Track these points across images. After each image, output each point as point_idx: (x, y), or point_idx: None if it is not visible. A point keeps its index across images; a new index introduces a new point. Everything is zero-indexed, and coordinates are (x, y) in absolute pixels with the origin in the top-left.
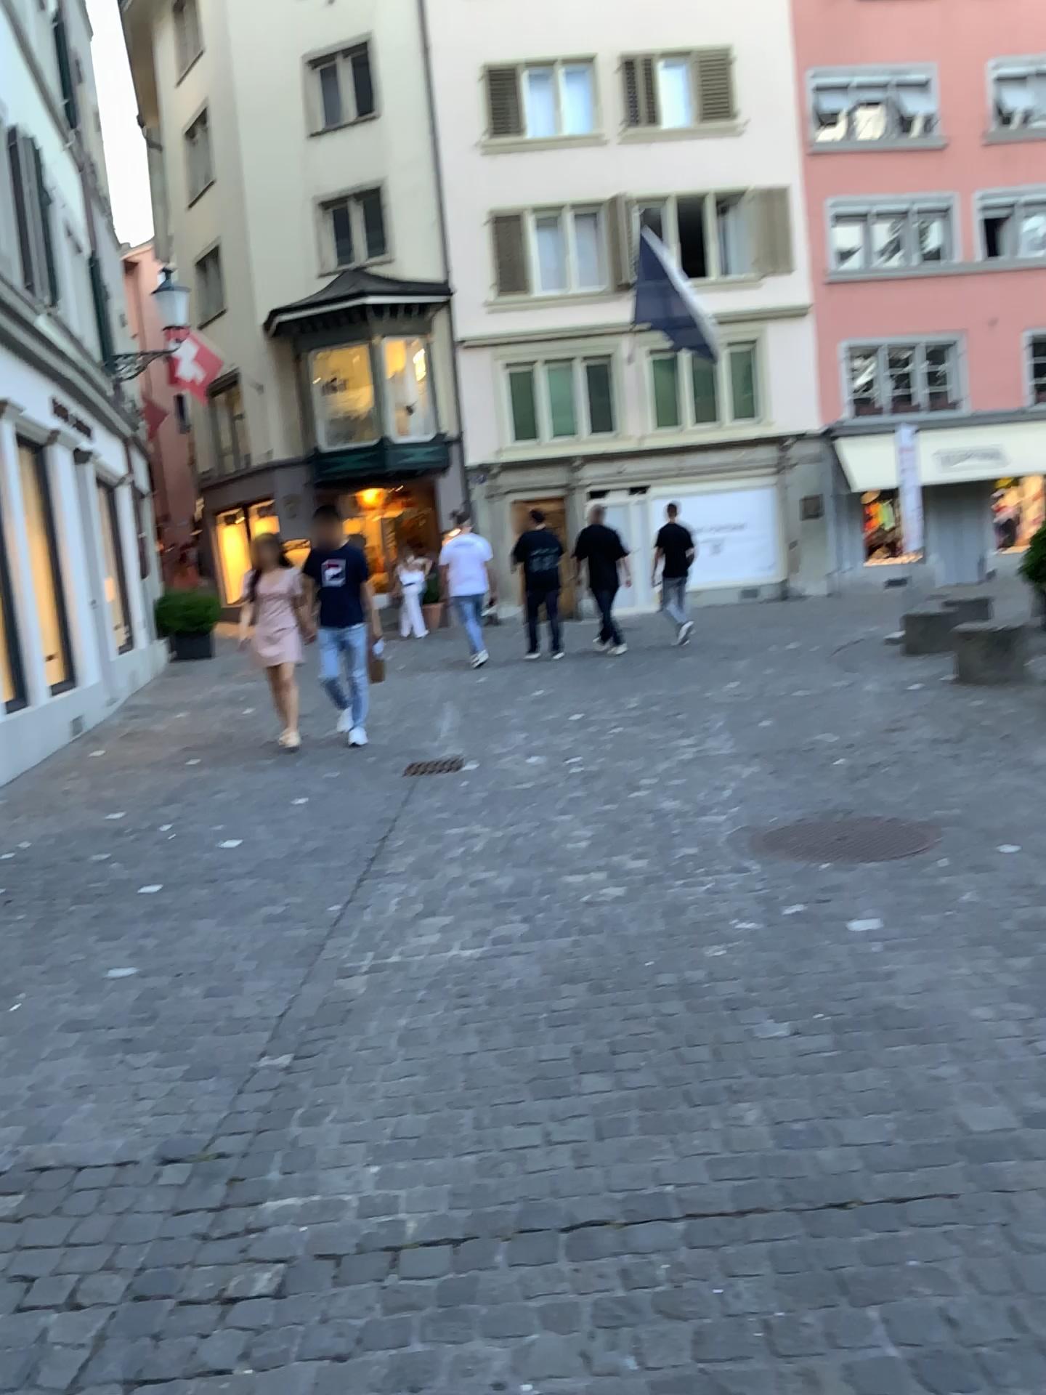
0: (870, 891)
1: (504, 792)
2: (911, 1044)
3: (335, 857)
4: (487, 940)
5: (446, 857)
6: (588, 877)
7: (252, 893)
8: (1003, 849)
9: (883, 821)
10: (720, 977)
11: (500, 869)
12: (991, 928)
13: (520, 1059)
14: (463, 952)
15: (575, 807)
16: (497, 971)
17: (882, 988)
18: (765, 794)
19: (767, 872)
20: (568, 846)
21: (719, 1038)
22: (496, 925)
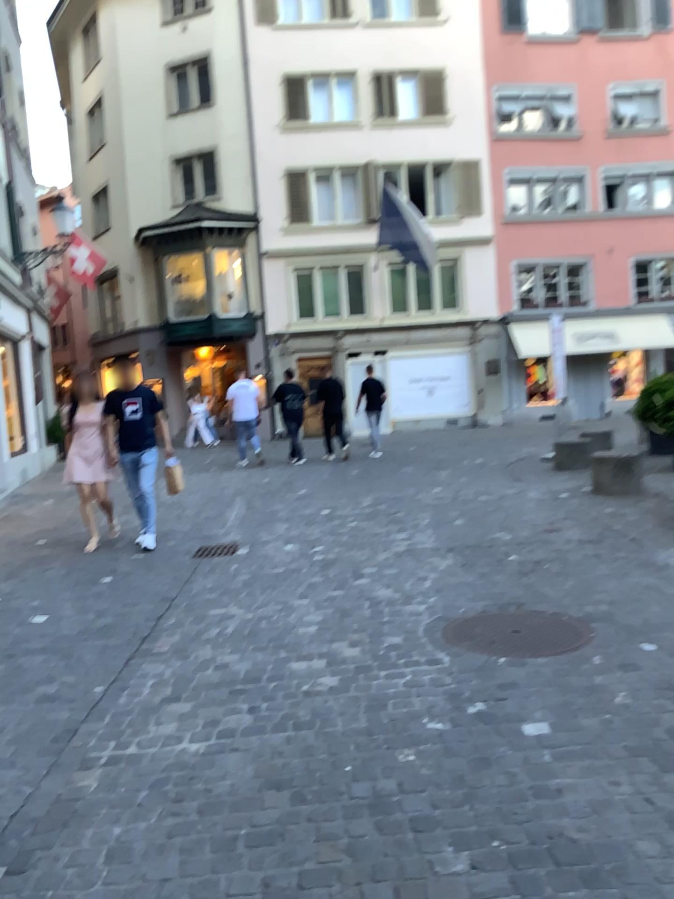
0: (538, 689)
1: (258, 578)
2: (584, 894)
3: (113, 636)
4: (213, 732)
5: (200, 639)
6: (308, 665)
7: (35, 671)
8: (644, 648)
9: (547, 615)
10: (407, 790)
11: (240, 652)
12: (645, 738)
13: (207, 896)
14: (189, 745)
15: (309, 595)
16: (212, 771)
17: (554, 812)
18: (455, 587)
19: (454, 665)
20: (298, 631)
21: (399, 875)
22: (224, 714)
